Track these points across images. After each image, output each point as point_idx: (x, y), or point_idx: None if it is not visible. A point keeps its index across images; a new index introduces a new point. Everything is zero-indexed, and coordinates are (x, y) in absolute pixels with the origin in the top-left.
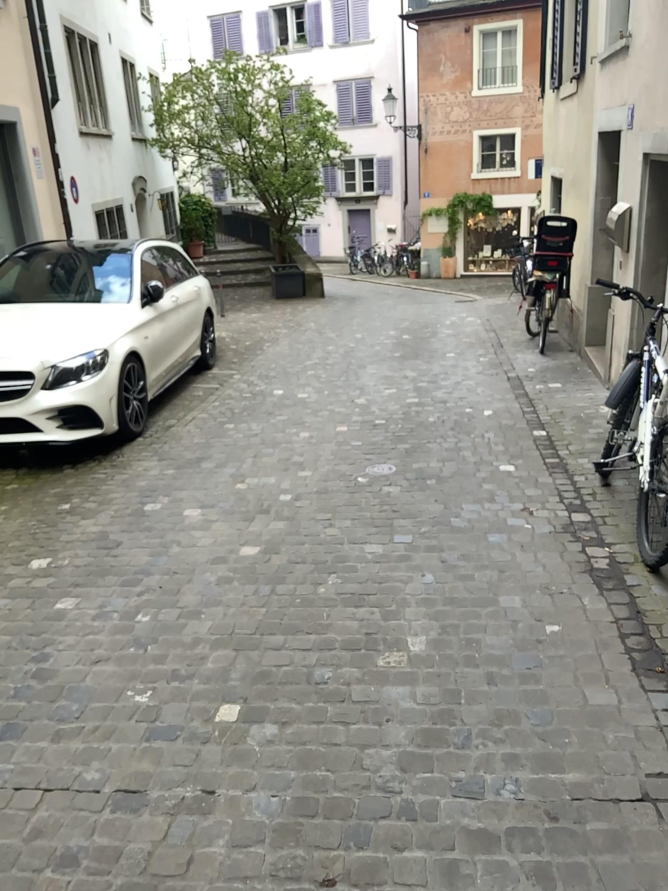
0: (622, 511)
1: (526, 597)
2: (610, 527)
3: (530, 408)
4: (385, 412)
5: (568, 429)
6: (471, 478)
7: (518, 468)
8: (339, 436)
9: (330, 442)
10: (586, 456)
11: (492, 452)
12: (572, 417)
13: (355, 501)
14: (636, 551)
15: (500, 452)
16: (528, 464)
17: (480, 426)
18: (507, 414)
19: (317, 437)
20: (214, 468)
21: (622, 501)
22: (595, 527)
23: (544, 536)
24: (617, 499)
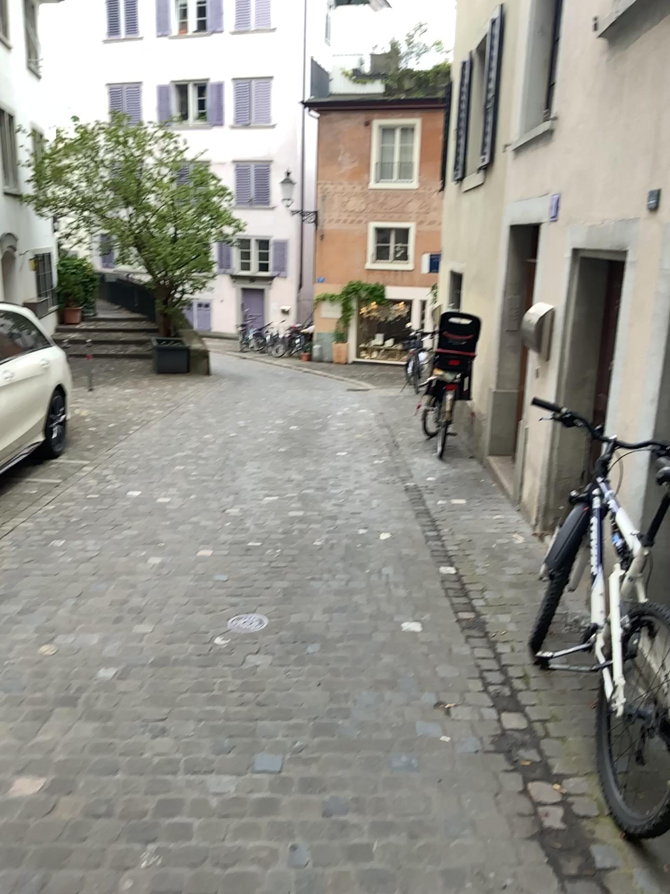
0: (565, 710)
1: (450, 893)
2: (554, 738)
3: (433, 532)
4: (261, 529)
5: (480, 565)
6: (365, 642)
7: (423, 626)
8: (199, 564)
9: (186, 573)
10: (505, 609)
11: (391, 599)
12: (483, 549)
13: (206, 680)
14: (596, 792)
15: (400, 598)
16: (435, 620)
17: (375, 556)
18: (407, 540)
19: (170, 565)
20: (20, 612)
21: (561, 689)
22: (533, 738)
23: (466, 756)
24: (556, 687)
